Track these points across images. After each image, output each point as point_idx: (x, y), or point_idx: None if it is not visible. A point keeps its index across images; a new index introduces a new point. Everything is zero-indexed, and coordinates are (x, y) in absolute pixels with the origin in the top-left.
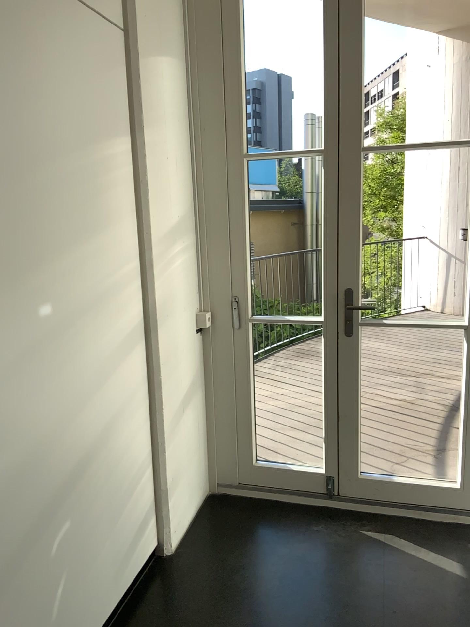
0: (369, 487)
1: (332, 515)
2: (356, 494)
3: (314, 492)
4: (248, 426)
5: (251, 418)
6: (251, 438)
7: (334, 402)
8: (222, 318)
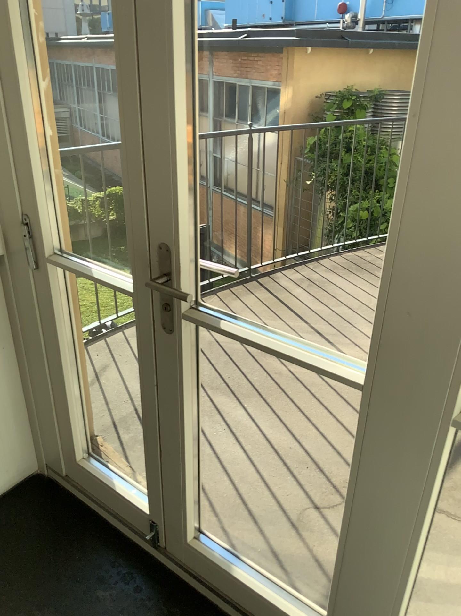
0: (199, 562)
1: (140, 578)
2: (183, 562)
3: (137, 530)
4: (63, 410)
5: (65, 401)
6: (69, 426)
7: (152, 426)
8: (12, 247)
